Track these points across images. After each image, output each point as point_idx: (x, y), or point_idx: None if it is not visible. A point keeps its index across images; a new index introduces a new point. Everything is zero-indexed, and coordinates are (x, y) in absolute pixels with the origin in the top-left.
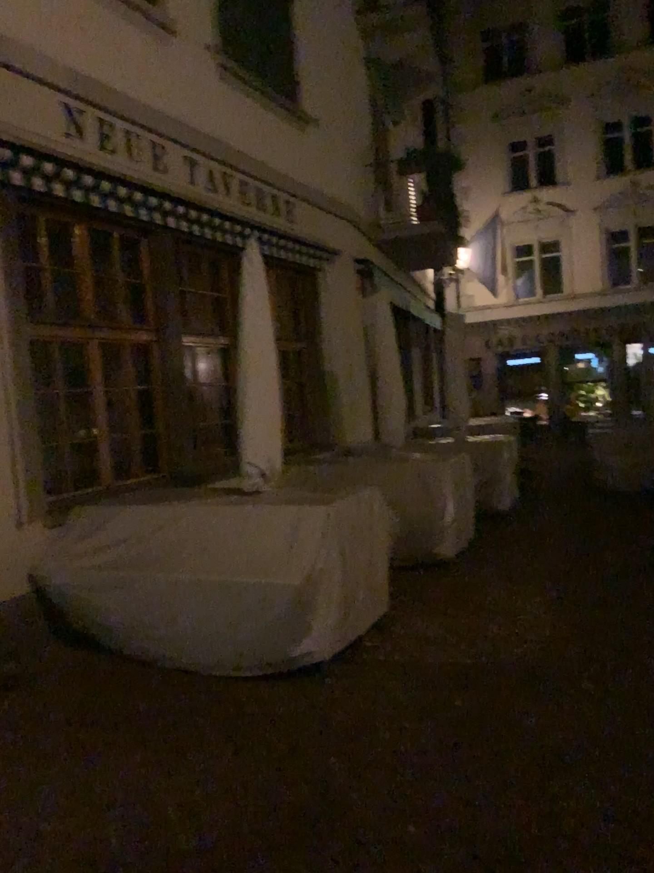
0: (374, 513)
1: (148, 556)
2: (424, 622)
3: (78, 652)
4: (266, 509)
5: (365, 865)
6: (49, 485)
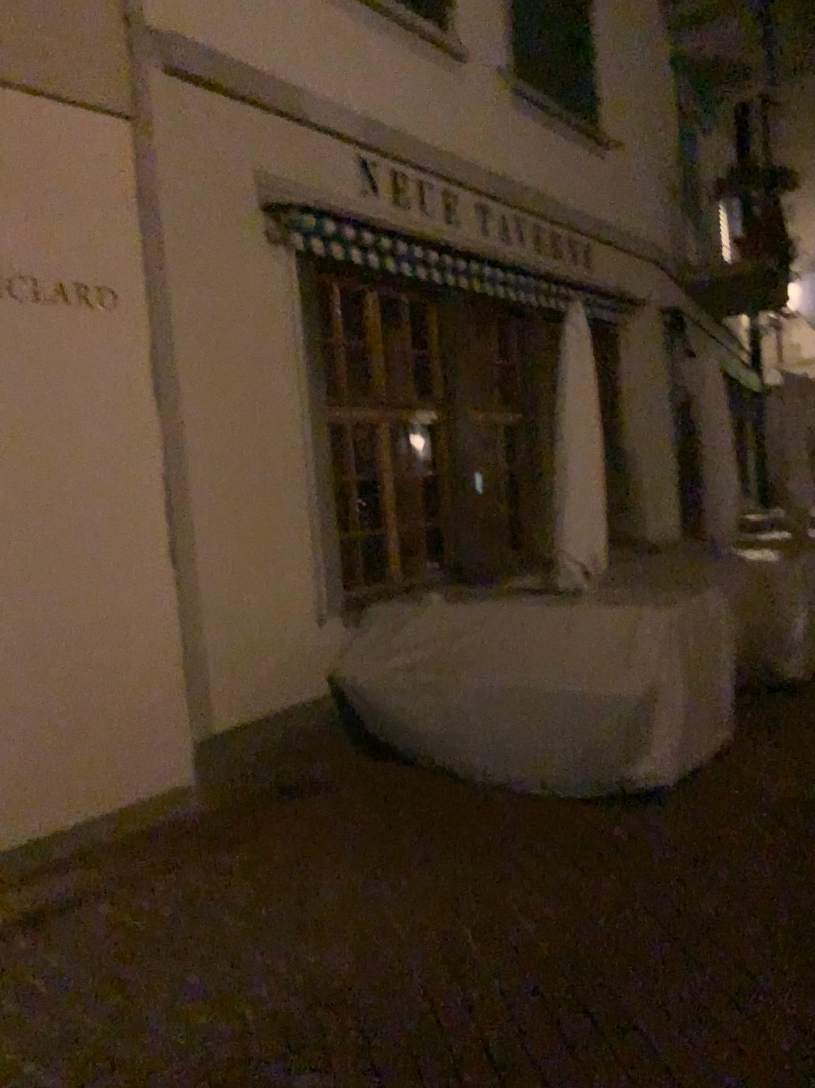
0: (719, 619)
1: (468, 658)
2: (778, 749)
3: (387, 760)
4: (600, 609)
5: (761, 984)
6: (350, 578)
